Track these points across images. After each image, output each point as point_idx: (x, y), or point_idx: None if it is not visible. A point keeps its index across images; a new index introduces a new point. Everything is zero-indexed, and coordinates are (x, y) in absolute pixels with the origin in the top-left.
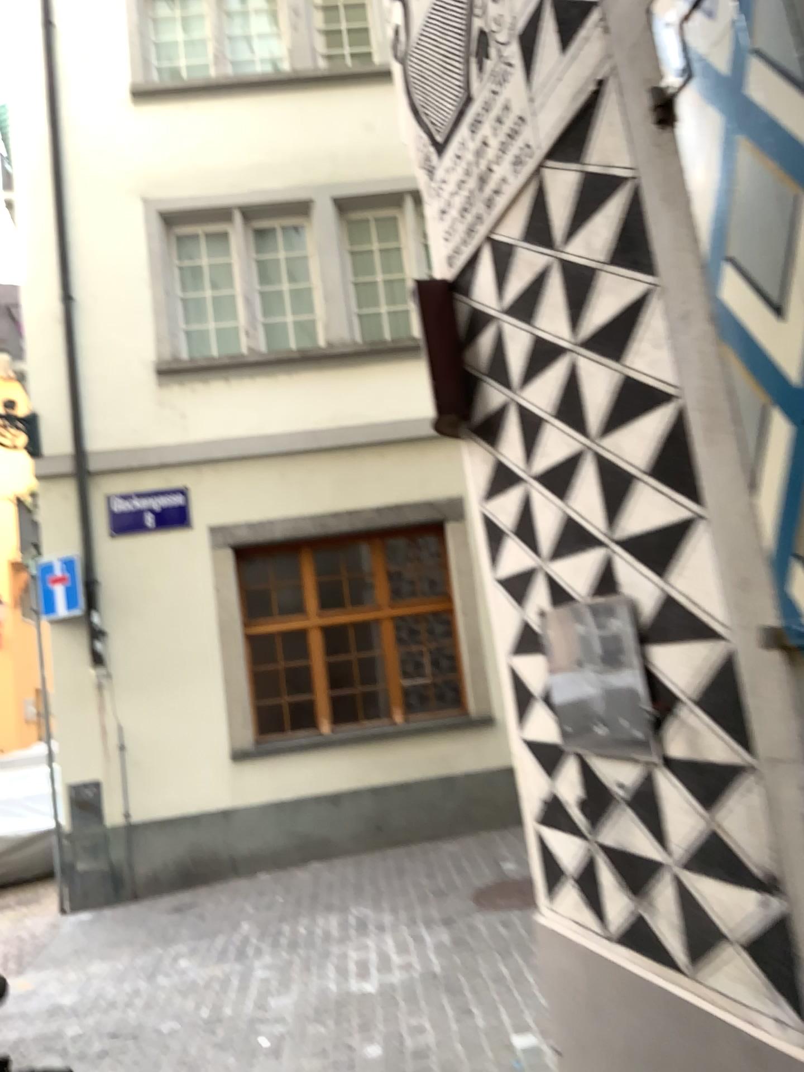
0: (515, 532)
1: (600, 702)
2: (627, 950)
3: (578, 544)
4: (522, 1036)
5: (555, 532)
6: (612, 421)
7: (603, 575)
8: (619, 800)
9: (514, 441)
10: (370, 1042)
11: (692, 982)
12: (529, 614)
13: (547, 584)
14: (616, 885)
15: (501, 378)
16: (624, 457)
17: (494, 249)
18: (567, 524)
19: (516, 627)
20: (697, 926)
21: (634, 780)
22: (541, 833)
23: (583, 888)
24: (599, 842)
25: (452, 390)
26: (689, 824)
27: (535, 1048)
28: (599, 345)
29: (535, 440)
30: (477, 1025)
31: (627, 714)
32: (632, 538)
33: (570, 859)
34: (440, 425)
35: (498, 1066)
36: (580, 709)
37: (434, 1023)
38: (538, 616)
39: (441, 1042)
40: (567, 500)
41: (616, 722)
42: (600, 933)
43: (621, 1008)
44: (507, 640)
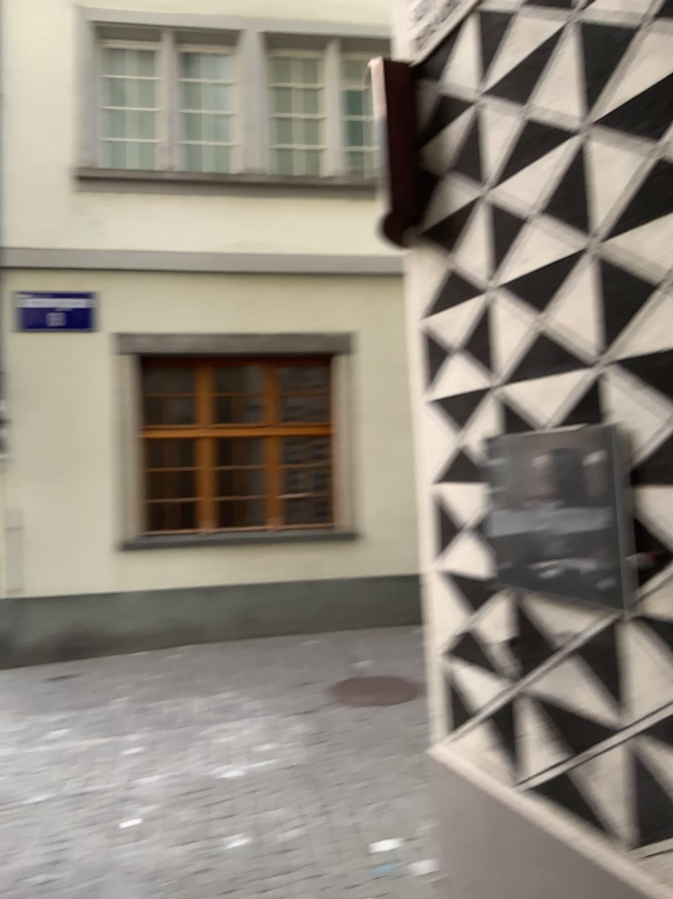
0: (463, 348)
1: (554, 543)
2: (546, 809)
3: (552, 364)
4: (381, 841)
5: (519, 349)
6: (631, 216)
7: (584, 401)
8: (562, 652)
9: (478, 246)
10: (233, 834)
11: (636, 865)
12: (468, 438)
13: (499, 407)
14: (544, 740)
15: (468, 174)
16: (643, 260)
17: (483, 19)
18: (539, 341)
19: (447, 451)
20: (654, 807)
21: (589, 634)
22: (450, 668)
23: (496, 733)
24: (526, 691)
25: (406, 186)
26: (666, 696)
27: (396, 857)
28: (626, 121)
29: (505, 244)
30: (338, 824)
31: (592, 561)
32: (634, 360)
33: (484, 702)
34: (386, 225)
35: (360, 871)
36: (524, 547)
37: (296, 819)
38: (480, 442)
39: (303, 842)
40: (544, 312)
41: (575, 568)
42: (512, 784)
43: (529, 865)
44: (432, 464)
